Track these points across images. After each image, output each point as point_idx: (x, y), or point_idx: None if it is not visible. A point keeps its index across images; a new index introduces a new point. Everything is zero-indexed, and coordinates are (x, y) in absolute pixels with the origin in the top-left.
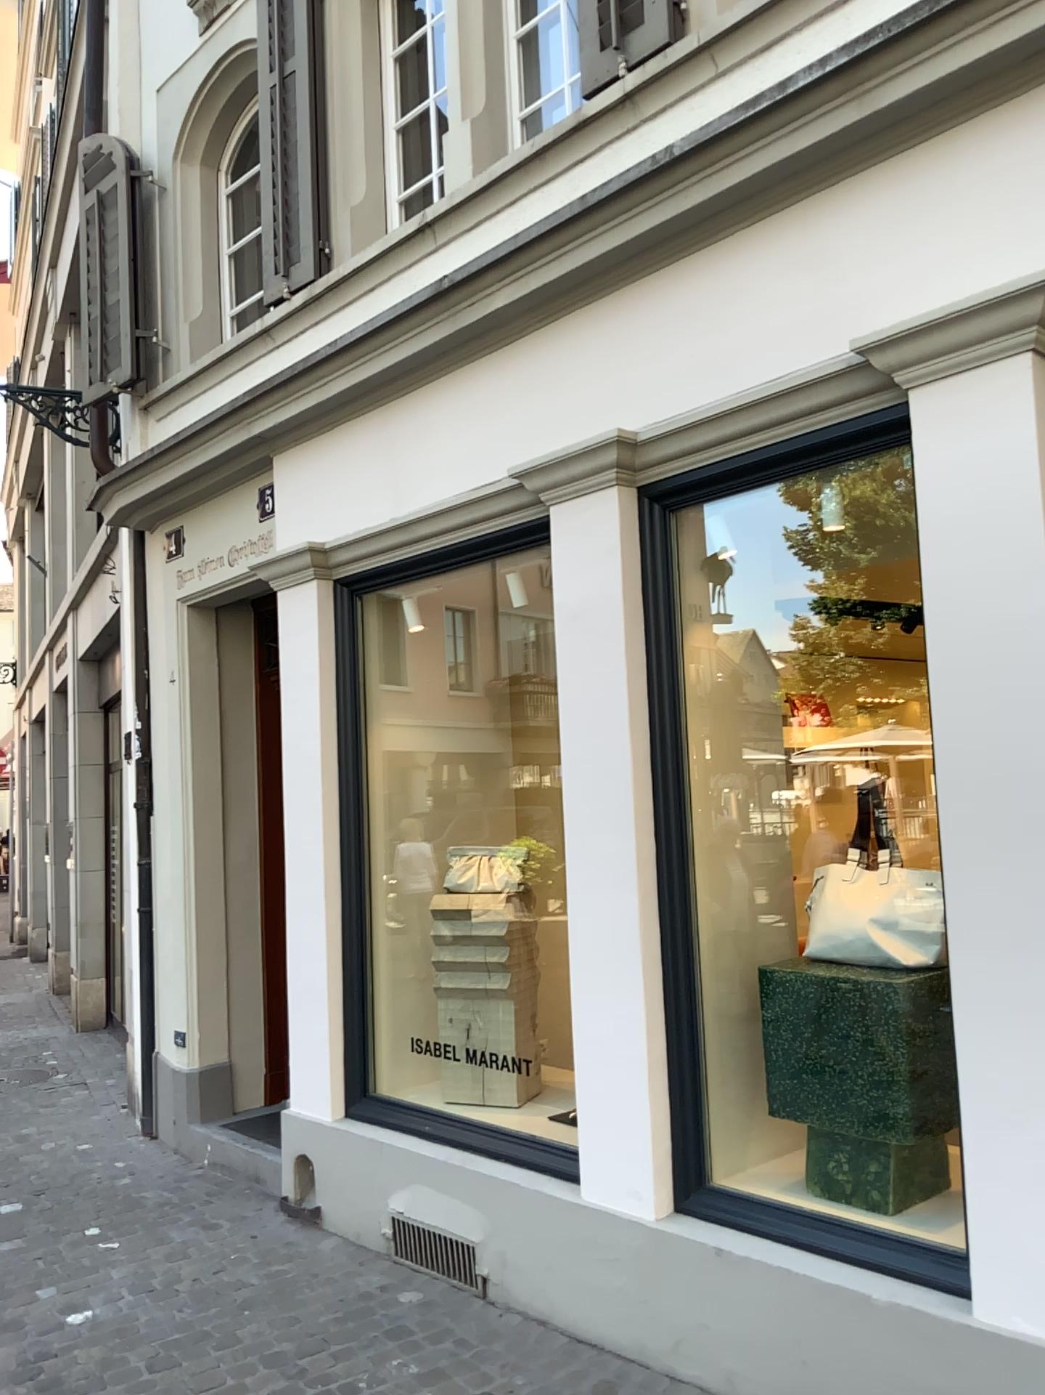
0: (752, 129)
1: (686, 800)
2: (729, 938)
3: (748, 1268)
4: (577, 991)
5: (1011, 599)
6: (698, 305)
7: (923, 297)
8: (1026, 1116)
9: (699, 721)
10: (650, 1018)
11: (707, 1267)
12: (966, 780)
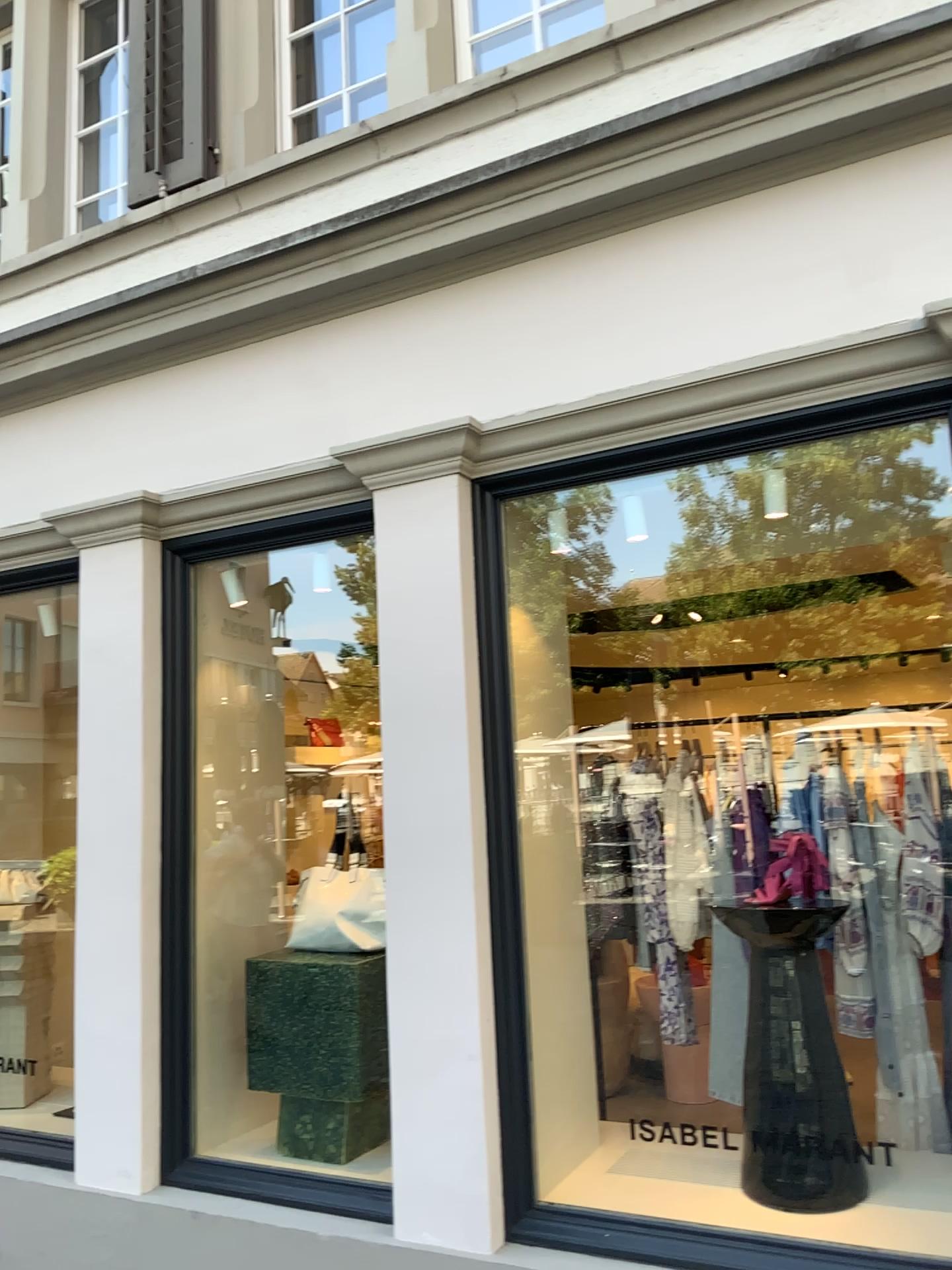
0: (261, 266)
1: (192, 814)
2: (225, 934)
3: (219, 1226)
4: (82, 990)
5: (438, 658)
6: (216, 397)
7: (387, 418)
8: (437, 1066)
9: (208, 745)
10: (147, 1010)
11: (184, 1231)
12: (404, 799)
